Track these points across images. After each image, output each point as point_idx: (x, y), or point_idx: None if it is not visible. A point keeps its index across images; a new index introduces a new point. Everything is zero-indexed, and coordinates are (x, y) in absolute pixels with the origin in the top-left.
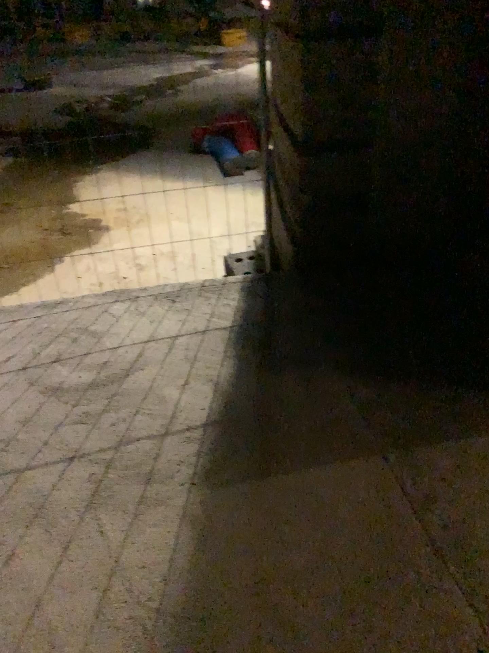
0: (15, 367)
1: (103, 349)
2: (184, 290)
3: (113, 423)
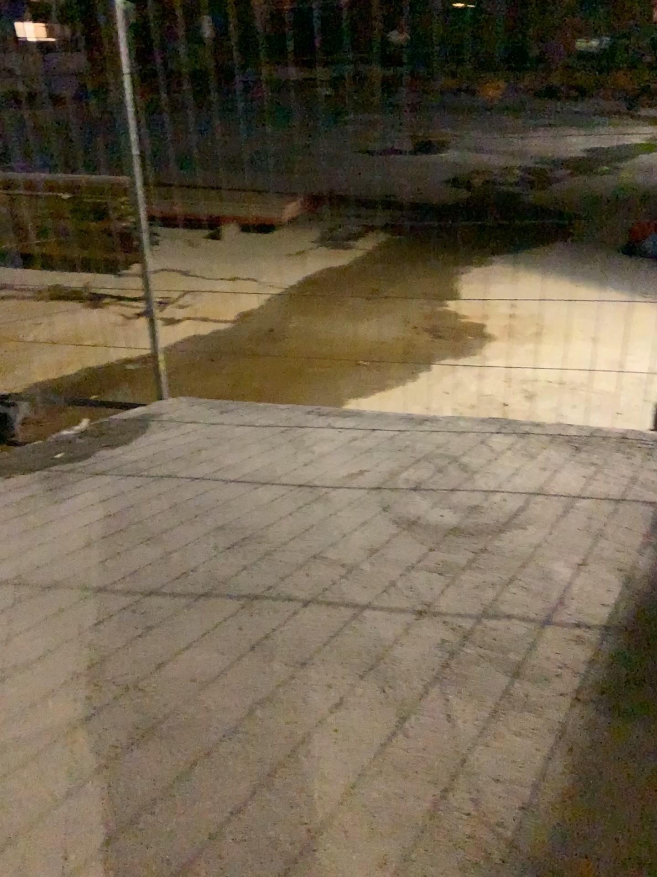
0: (371, 485)
1: (480, 489)
2: (597, 438)
3: (484, 586)
